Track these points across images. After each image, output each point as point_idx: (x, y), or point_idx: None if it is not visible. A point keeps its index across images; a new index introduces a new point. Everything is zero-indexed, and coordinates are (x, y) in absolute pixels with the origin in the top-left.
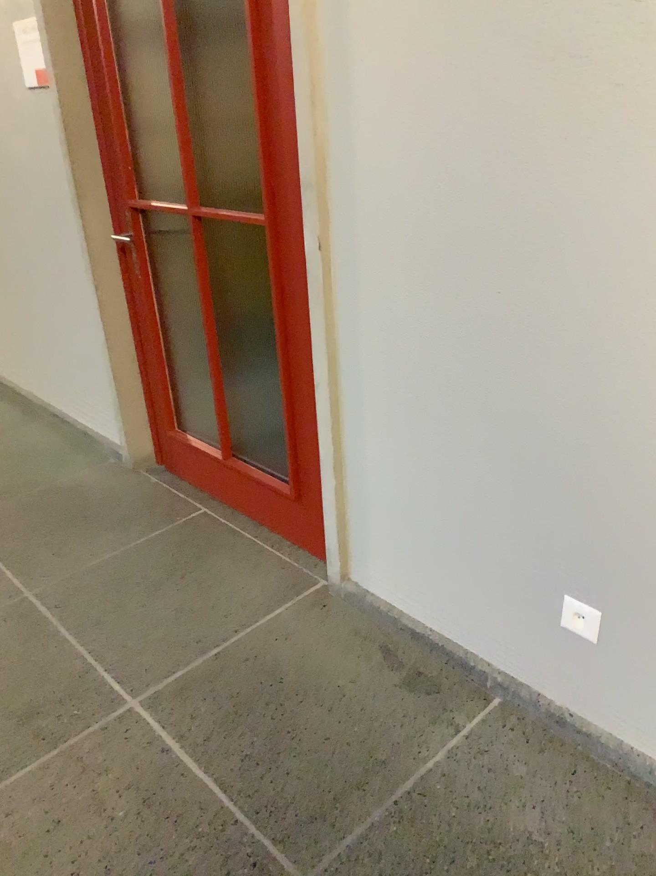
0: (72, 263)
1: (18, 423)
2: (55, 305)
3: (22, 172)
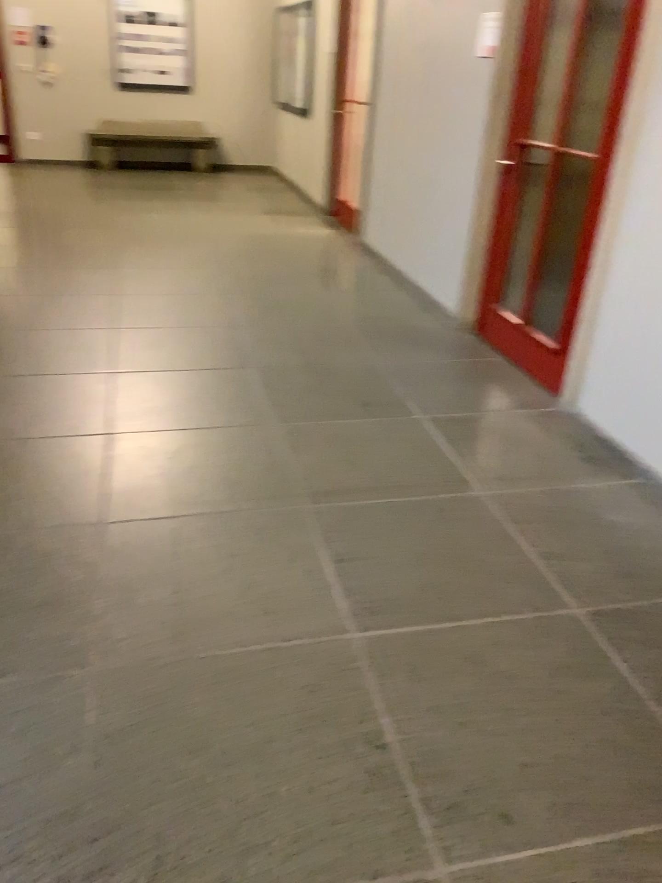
0: (465, 179)
1: (392, 288)
2: (444, 209)
3: (453, 114)
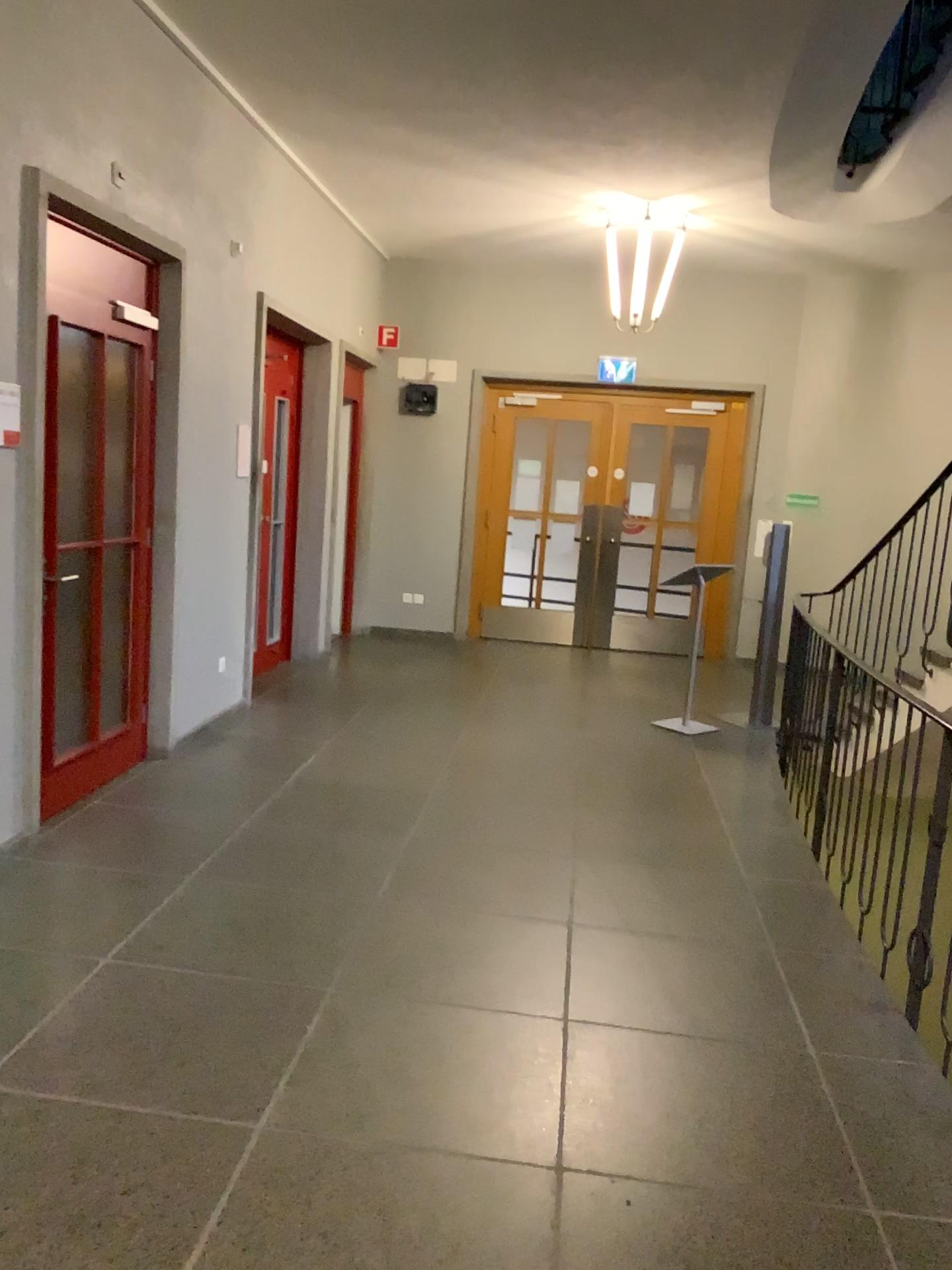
0: None
1: None
2: None
3: None
